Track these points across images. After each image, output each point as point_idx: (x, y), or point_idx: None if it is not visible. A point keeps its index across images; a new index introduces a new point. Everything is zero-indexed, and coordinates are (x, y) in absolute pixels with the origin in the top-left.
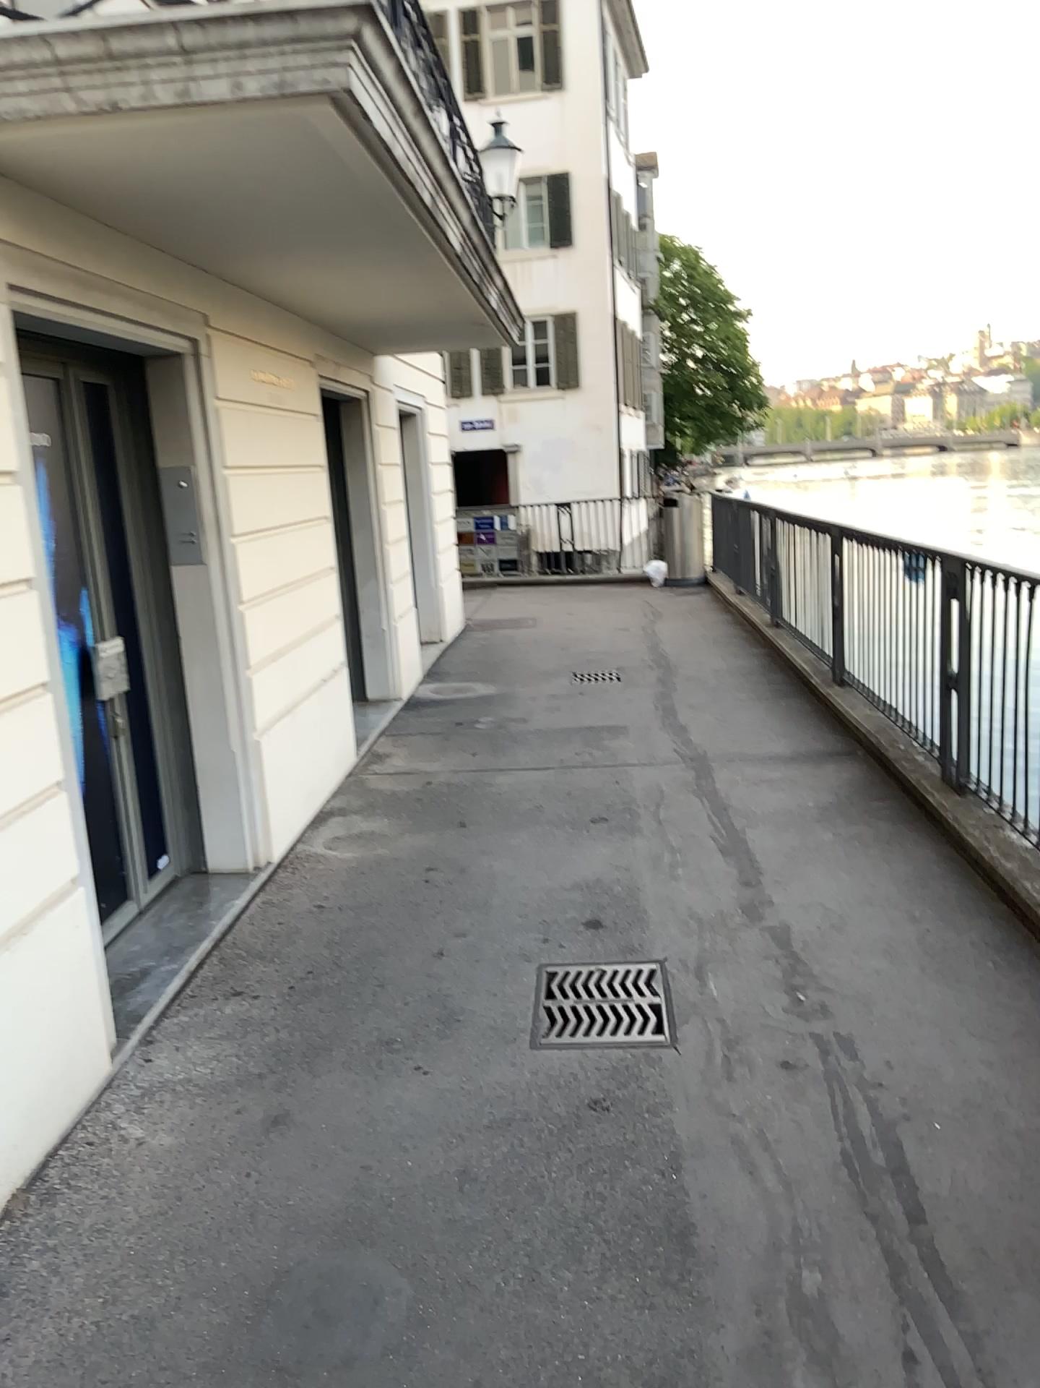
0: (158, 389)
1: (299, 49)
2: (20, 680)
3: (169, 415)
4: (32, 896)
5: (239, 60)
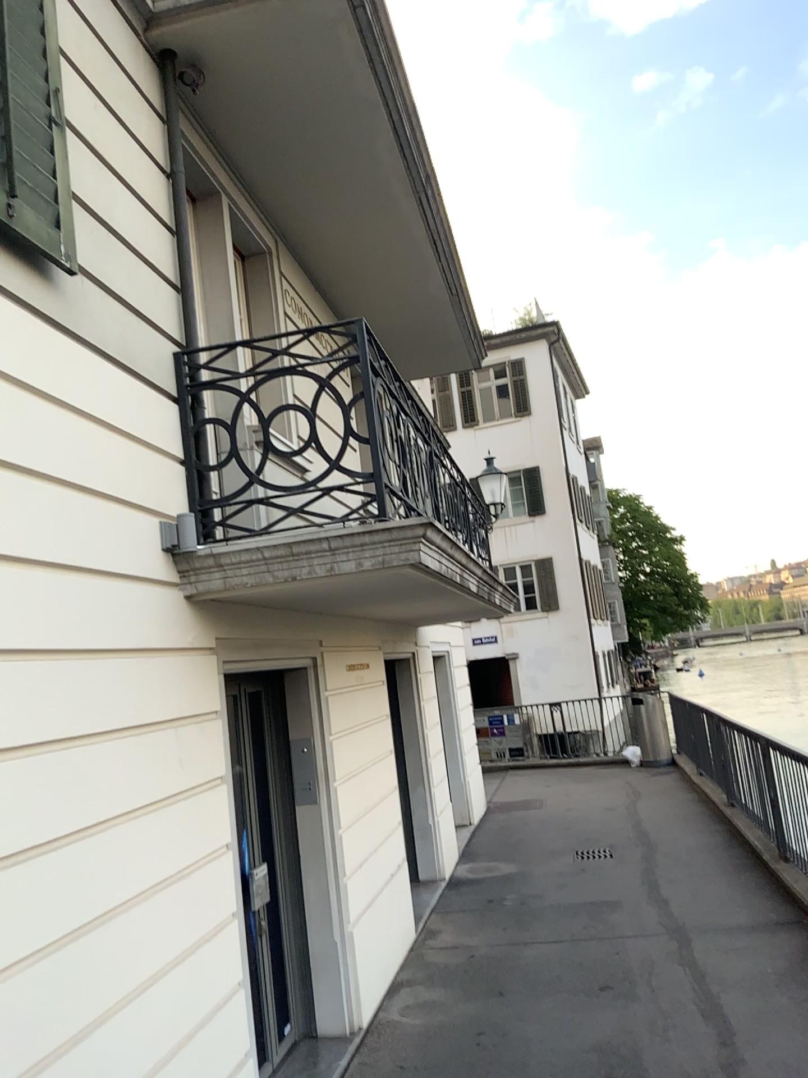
0: (290, 691)
1: (392, 544)
2: (222, 912)
3: (297, 707)
4: (226, 1067)
5: (361, 553)
